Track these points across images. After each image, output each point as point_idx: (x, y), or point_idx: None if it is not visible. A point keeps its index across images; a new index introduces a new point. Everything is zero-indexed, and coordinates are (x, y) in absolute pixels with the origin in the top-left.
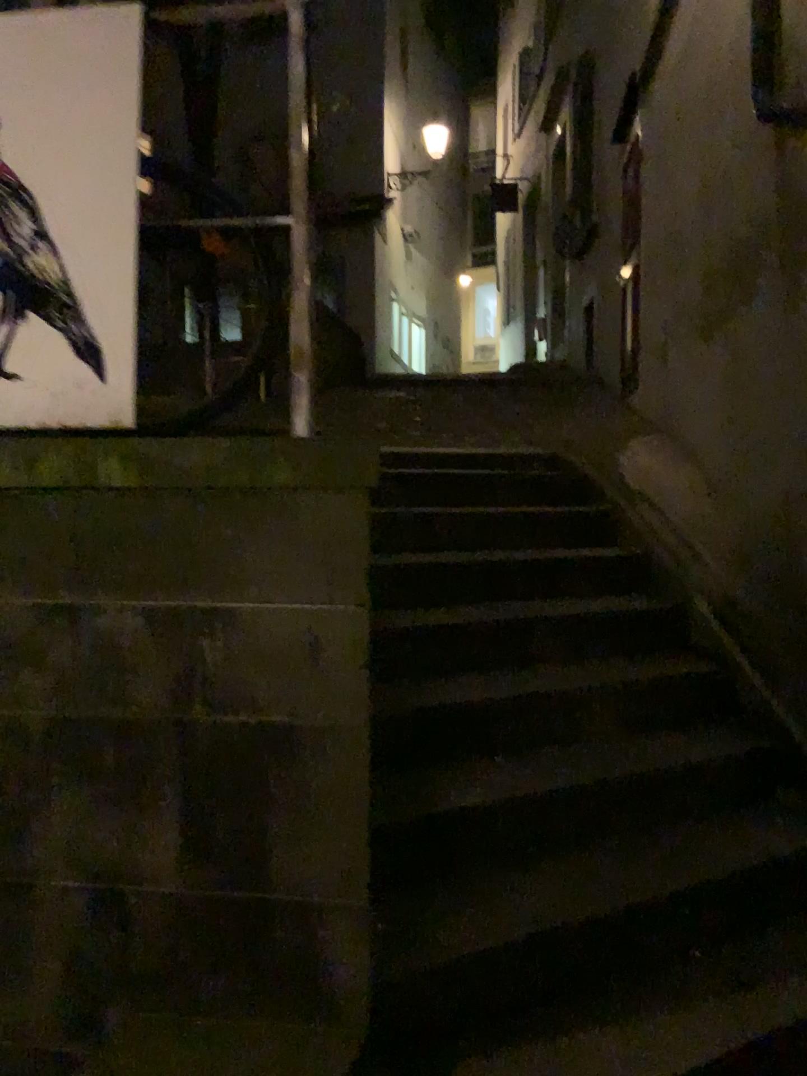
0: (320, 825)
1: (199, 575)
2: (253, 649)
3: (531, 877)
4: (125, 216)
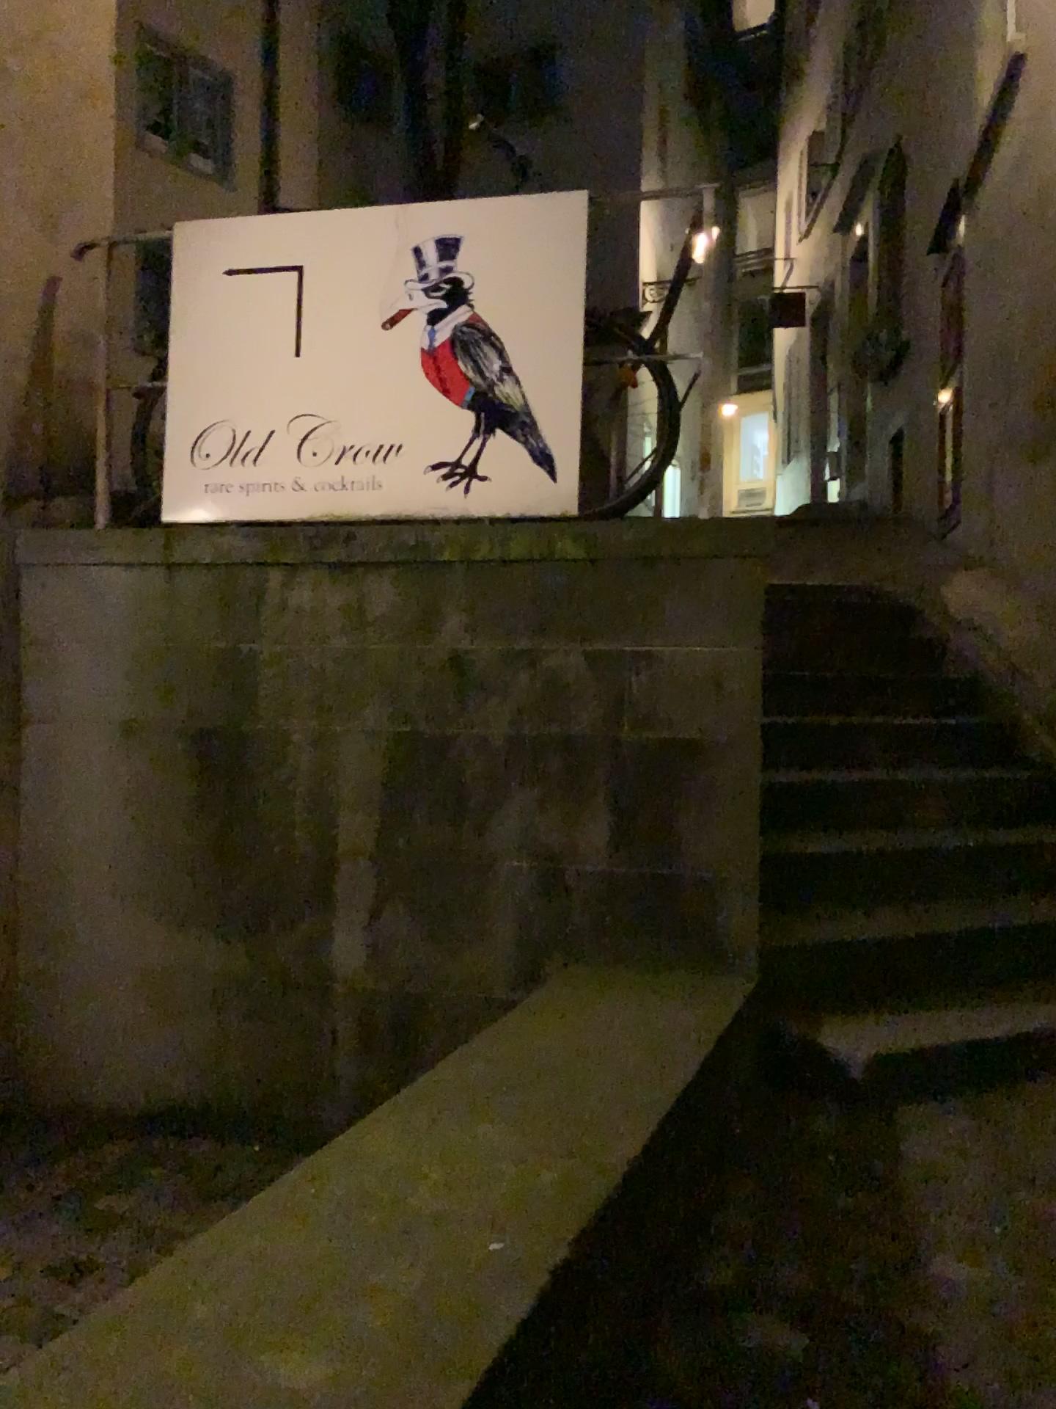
0: (721, 819)
1: (628, 626)
2: (671, 682)
3: (875, 914)
4: (567, 354)
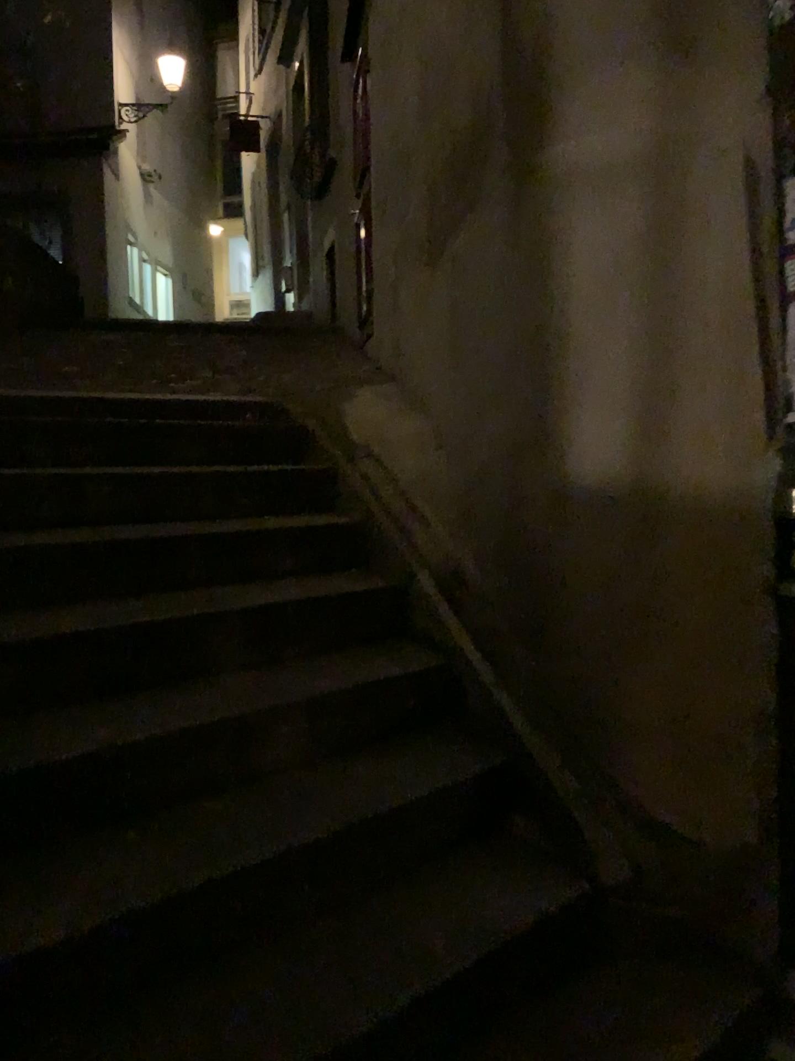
0: None
1: None
2: None
3: (160, 1035)
4: None
